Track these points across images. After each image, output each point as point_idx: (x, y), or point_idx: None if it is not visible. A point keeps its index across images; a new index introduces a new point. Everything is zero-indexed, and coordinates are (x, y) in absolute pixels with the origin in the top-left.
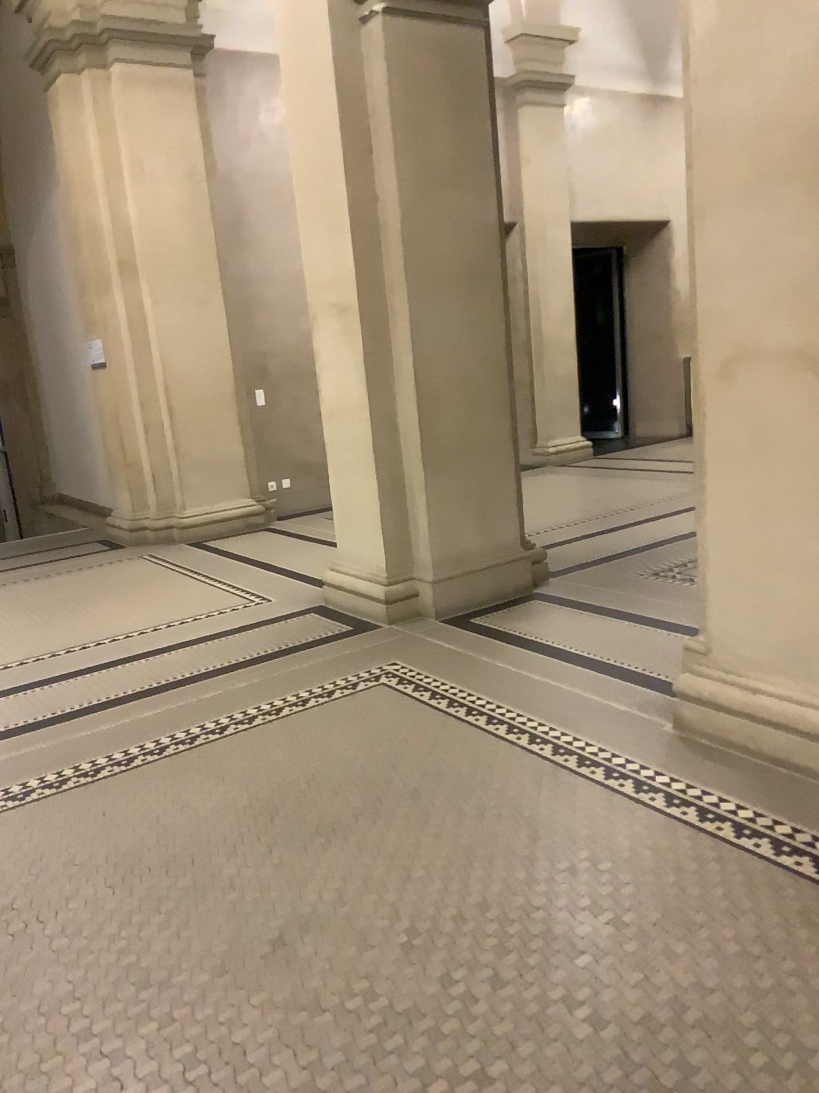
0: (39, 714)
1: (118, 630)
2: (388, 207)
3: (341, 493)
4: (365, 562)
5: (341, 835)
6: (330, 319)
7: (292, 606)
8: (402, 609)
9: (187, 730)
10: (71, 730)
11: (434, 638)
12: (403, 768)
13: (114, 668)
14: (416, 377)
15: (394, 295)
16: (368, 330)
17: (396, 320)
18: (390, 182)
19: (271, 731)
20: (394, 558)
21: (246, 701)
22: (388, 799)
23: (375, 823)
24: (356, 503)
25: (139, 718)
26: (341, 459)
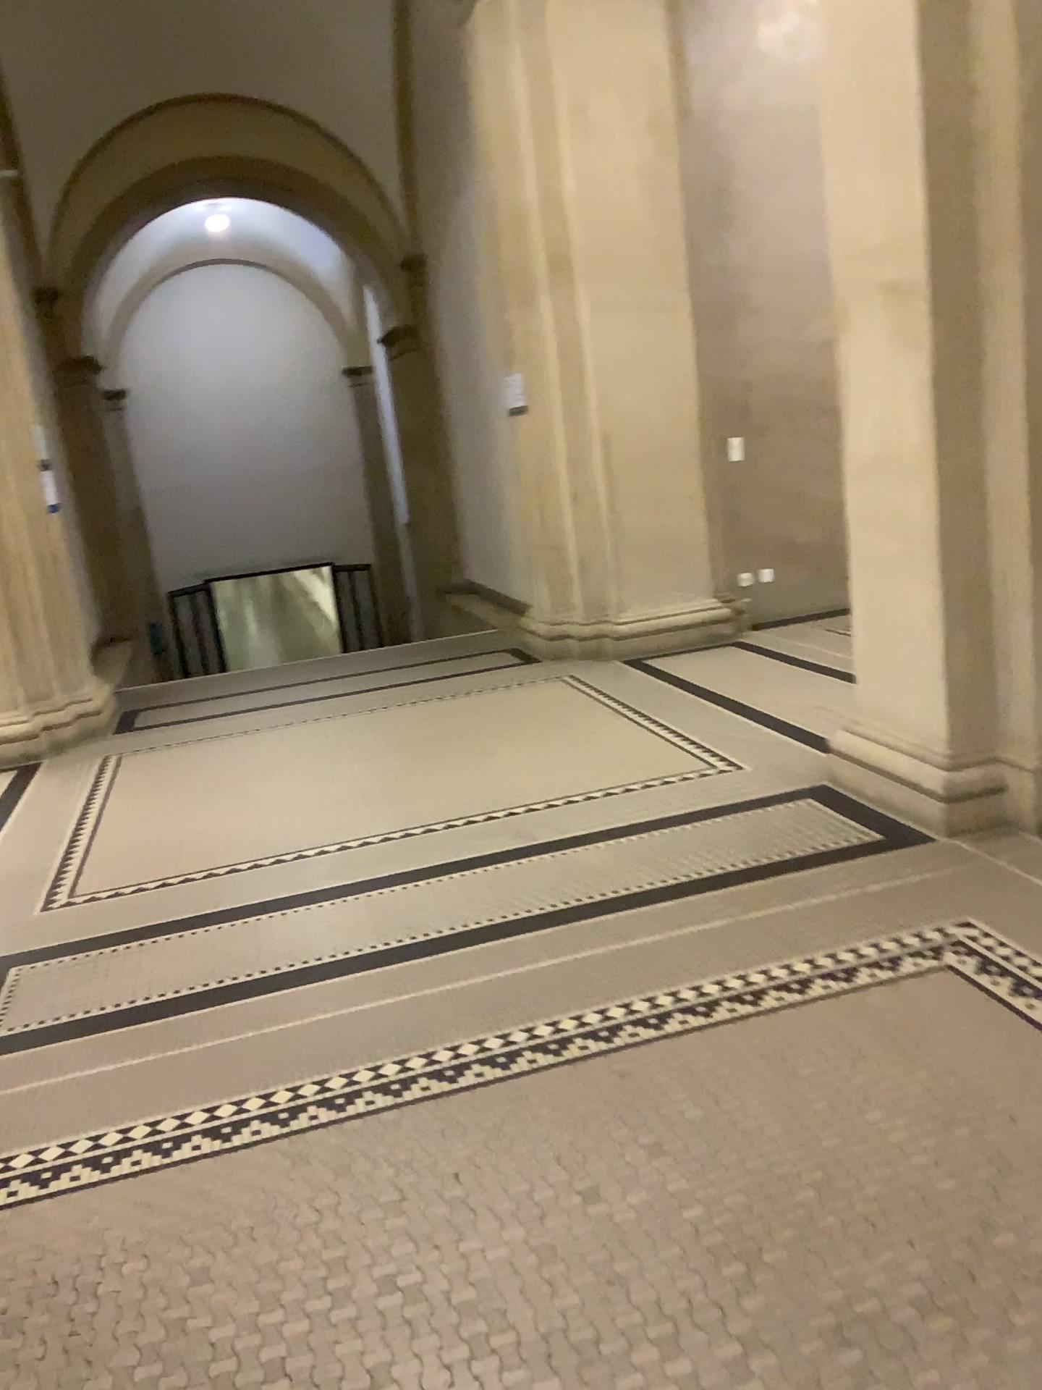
0: (389, 941)
1: (516, 802)
2: (995, 108)
3: (872, 609)
4: (906, 725)
5: (896, 1351)
6: (873, 317)
7: (781, 786)
8: (971, 810)
9: (605, 1013)
10: (431, 980)
11: (1035, 874)
12: (1013, 1186)
13: (506, 868)
14: (1030, 413)
15: (995, 268)
16: (941, 332)
17: (996, 312)
18: (1002, 60)
19: (748, 1041)
20: (963, 724)
21: (705, 968)
22: (990, 1273)
23: (966, 1334)
24: (899, 627)
25: (533, 973)
26: (875, 553)
